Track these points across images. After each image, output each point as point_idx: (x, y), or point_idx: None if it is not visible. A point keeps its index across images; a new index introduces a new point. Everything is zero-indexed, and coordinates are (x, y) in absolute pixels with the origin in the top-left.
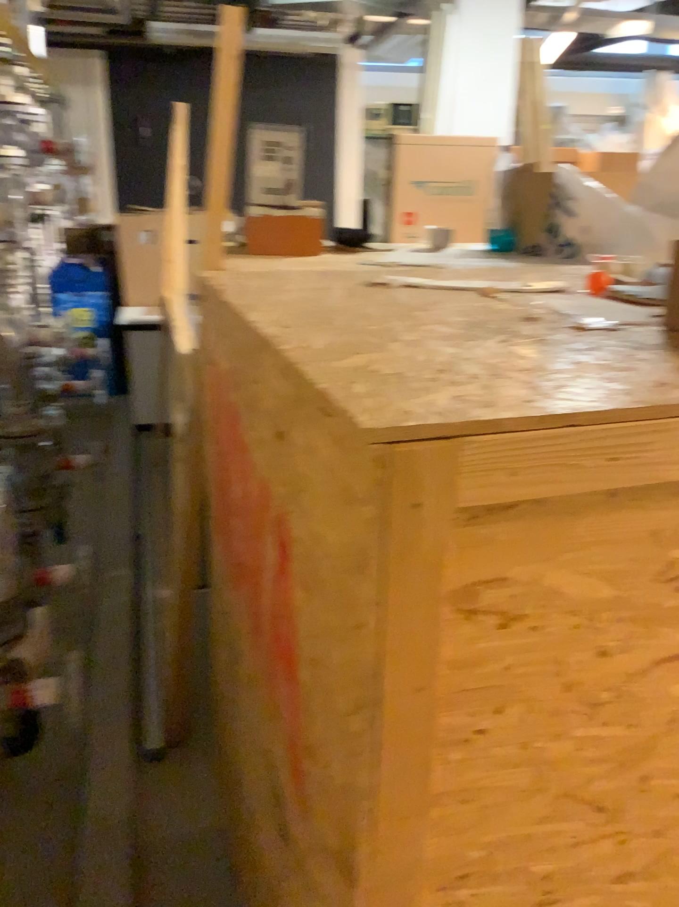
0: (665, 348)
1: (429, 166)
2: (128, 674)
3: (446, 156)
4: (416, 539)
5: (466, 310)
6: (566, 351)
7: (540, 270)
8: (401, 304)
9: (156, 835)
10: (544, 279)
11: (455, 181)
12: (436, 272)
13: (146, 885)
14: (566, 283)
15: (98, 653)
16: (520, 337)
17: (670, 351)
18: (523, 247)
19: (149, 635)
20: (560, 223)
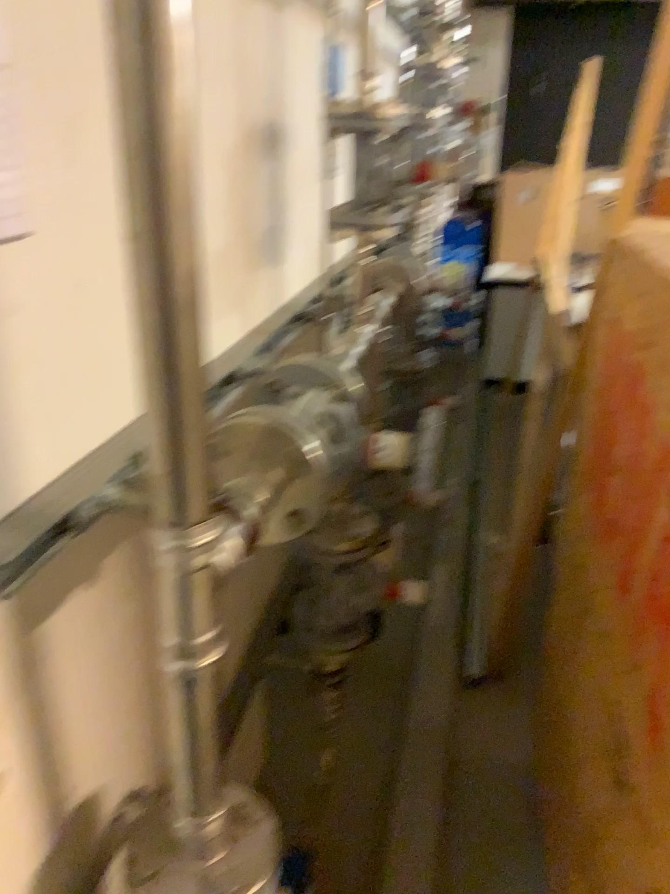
0: None
1: None
2: (458, 602)
3: None
4: None
5: None
6: None
7: None
8: None
9: (467, 749)
10: None
11: None
12: None
13: (454, 787)
14: None
15: (433, 576)
16: None
17: None
18: None
19: (480, 572)
20: None
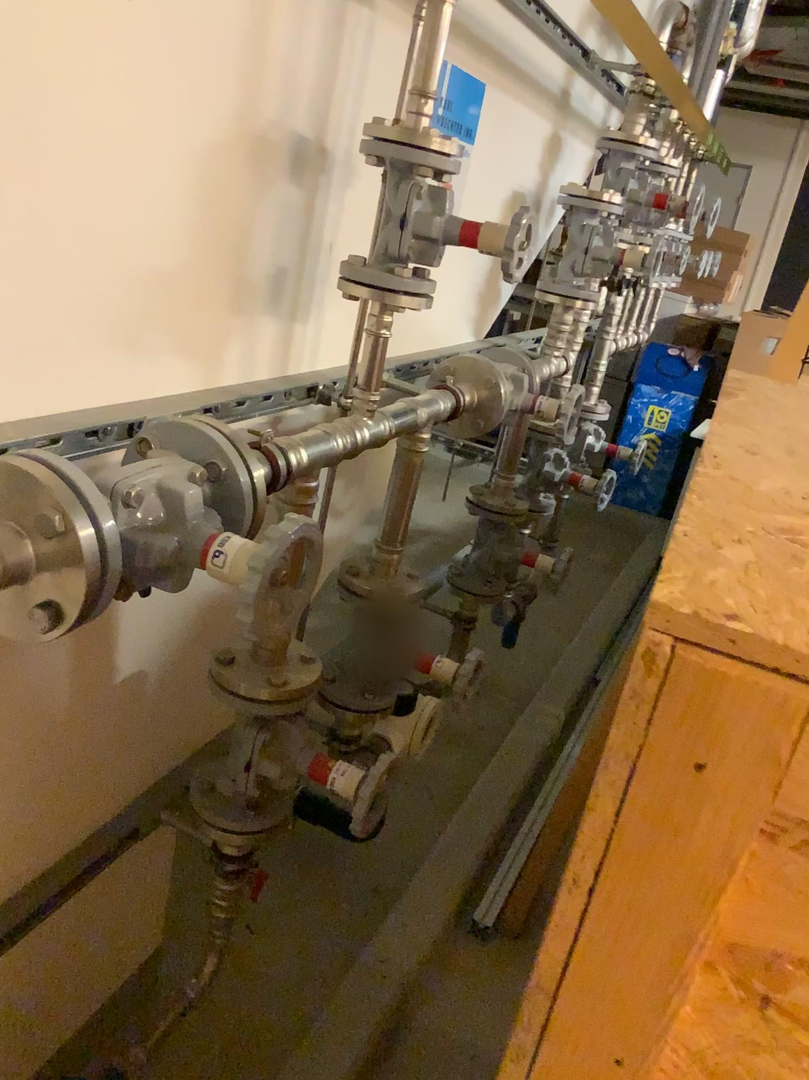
0: None
1: None
2: (497, 824)
3: None
4: (682, 823)
5: None
6: None
7: None
8: None
9: (430, 1018)
10: None
11: None
12: None
13: (387, 1064)
14: None
15: (478, 782)
16: None
17: None
18: None
19: (542, 794)
20: None
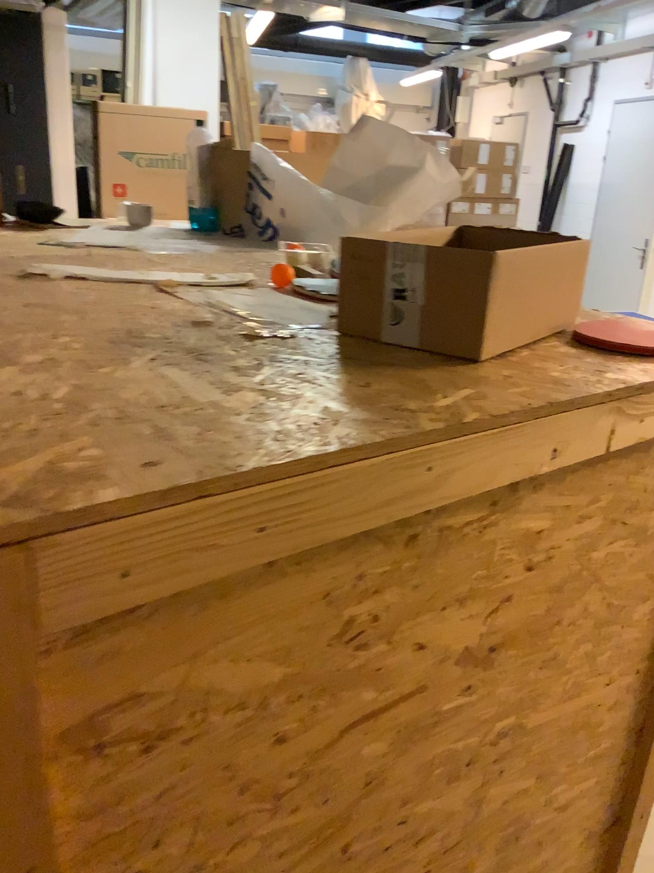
0: (337, 358)
1: (140, 137)
2: None
3: (156, 128)
4: None
5: (129, 313)
6: (226, 369)
7: (232, 257)
8: (53, 307)
9: None
10: (234, 268)
11: (168, 155)
12: (116, 260)
13: None
14: (255, 274)
15: None
16: (178, 351)
17: (340, 362)
18: (228, 228)
19: None
20: (260, 204)
